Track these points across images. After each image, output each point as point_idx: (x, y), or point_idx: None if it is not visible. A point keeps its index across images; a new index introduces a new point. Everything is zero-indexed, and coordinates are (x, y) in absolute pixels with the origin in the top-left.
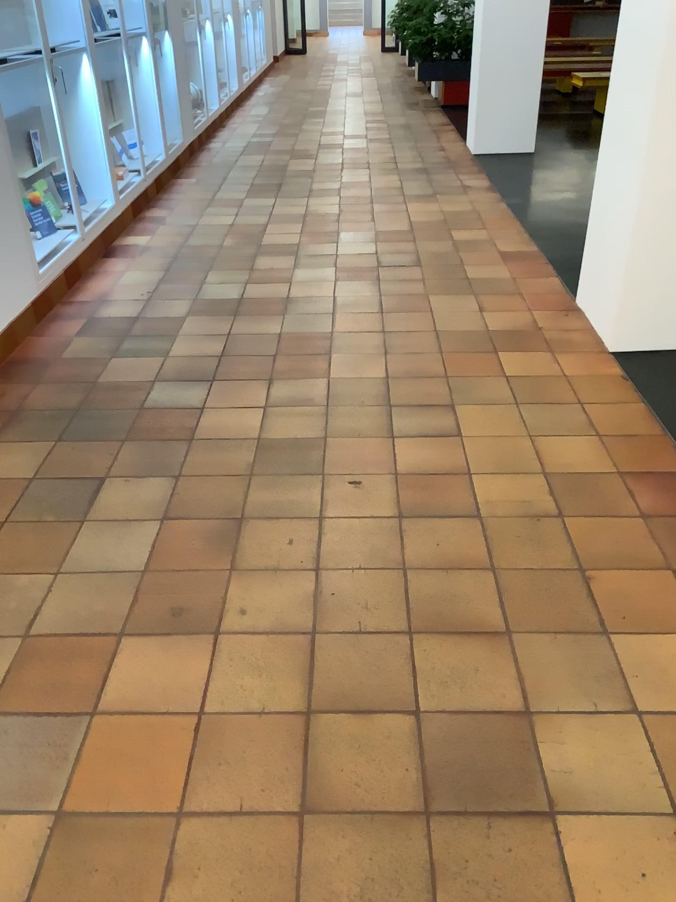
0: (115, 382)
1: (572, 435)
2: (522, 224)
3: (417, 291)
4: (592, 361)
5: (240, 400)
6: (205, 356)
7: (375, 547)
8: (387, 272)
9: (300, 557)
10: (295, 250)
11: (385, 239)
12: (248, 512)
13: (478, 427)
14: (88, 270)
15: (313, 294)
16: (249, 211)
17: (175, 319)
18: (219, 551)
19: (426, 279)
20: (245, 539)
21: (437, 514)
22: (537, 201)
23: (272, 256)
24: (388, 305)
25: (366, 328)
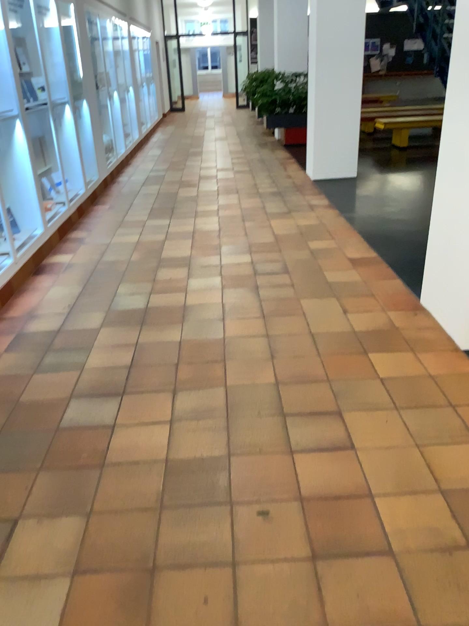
0: (35, 400)
1: (455, 443)
2: (362, 234)
3: (289, 296)
4: (450, 359)
5: (148, 416)
6: (116, 369)
7: (294, 603)
8: (263, 280)
9: (217, 623)
10: (188, 263)
11: (258, 251)
12: (160, 559)
13: (368, 439)
14: (20, 287)
15: (205, 303)
16: (150, 230)
17: (90, 331)
18: (131, 618)
19: (295, 285)
20: (158, 598)
21: (350, 553)
22: (369, 214)
23: (169, 268)
24: (268, 311)
25: (252, 334)
